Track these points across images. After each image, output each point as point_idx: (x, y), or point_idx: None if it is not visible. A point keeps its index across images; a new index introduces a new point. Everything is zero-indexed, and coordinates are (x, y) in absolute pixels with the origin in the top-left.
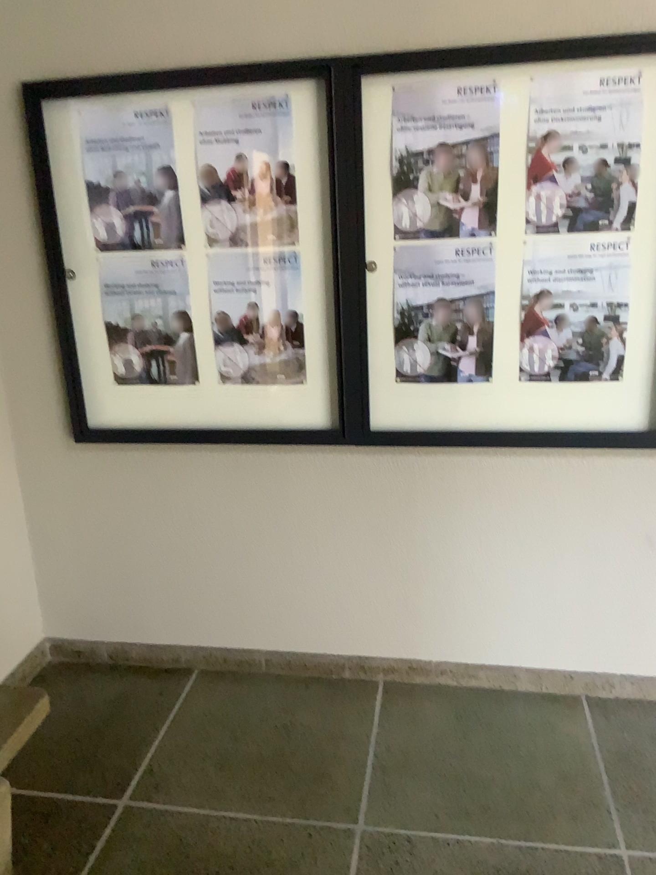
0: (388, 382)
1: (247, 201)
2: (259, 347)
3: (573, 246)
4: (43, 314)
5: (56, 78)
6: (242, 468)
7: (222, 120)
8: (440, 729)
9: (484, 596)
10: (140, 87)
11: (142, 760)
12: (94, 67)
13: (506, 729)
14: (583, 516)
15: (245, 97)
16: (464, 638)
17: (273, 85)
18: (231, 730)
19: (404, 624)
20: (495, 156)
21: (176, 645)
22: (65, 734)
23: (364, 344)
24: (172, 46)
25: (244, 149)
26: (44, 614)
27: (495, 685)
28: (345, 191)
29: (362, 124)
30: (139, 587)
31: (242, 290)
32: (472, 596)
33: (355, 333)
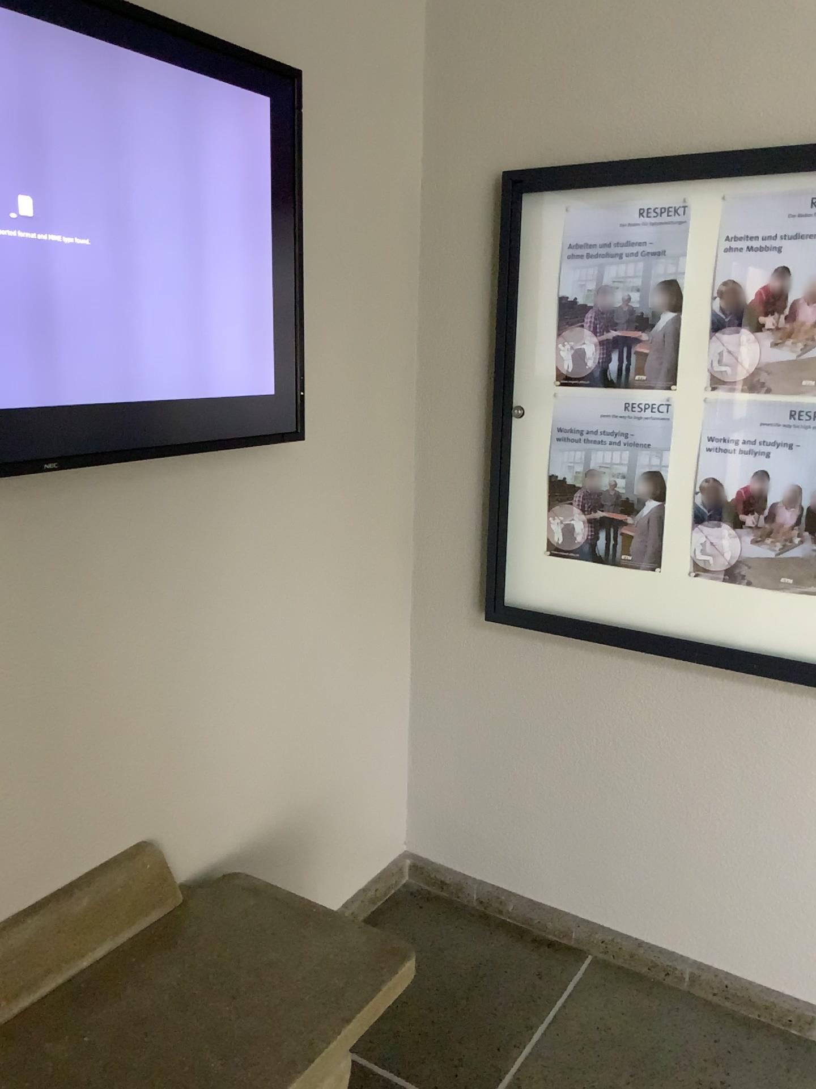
0: None
1: (777, 333)
2: (759, 535)
3: None
4: (474, 453)
5: (545, 166)
6: (703, 697)
7: (759, 222)
8: None
9: None
10: (651, 177)
11: (509, 1068)
12: (595, 152)
13: None
14: None
15: (801, 190)
16: None
17: None
18: (633, 1066)
19: None
20: None
21: (566, 911)
22: (414, 993)
23: None
24: (705, 123)
25: (785, 261)
26: (408, 823)
27: None
28: None
29: None
30: (531, 821)
31: (747, 453)
32: None
33: None
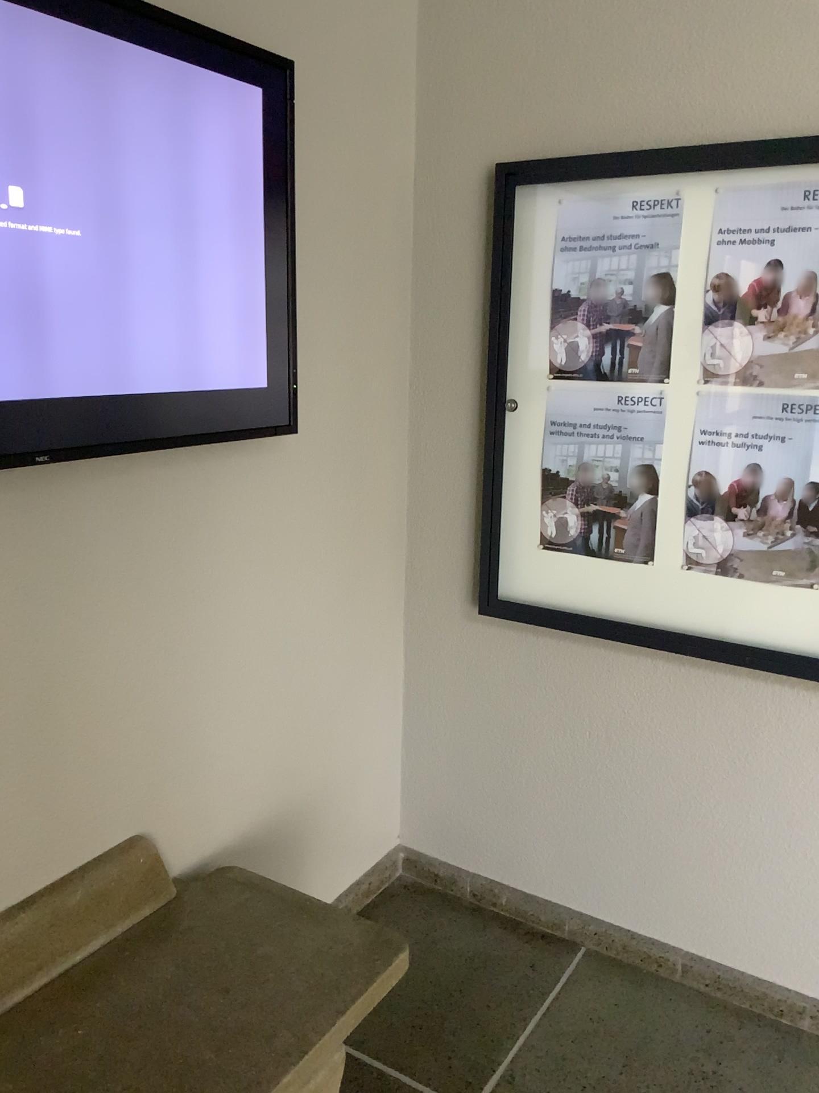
0: None
1: (769, 326)
2: (751, 528)
3: None
4: (467, 447)
5: (539, 158)
6: (695, 690)
7: (752, 215)
8: None
9: None
10: (645, 169)
11: (503, 1058)
12: (588, 145)
13: None
14: None
15: (793, 184)
16: None
17: None
18: (625, 1055)
19: None
20: None
21: (559, 903)
22: (408, 985)
23: None
24: (698, 115)
25: (777, 255)
26: (403, 816)
27: None
28: None
29: None
30: (525, 813)
31: (740, 446)
32: None
33: None
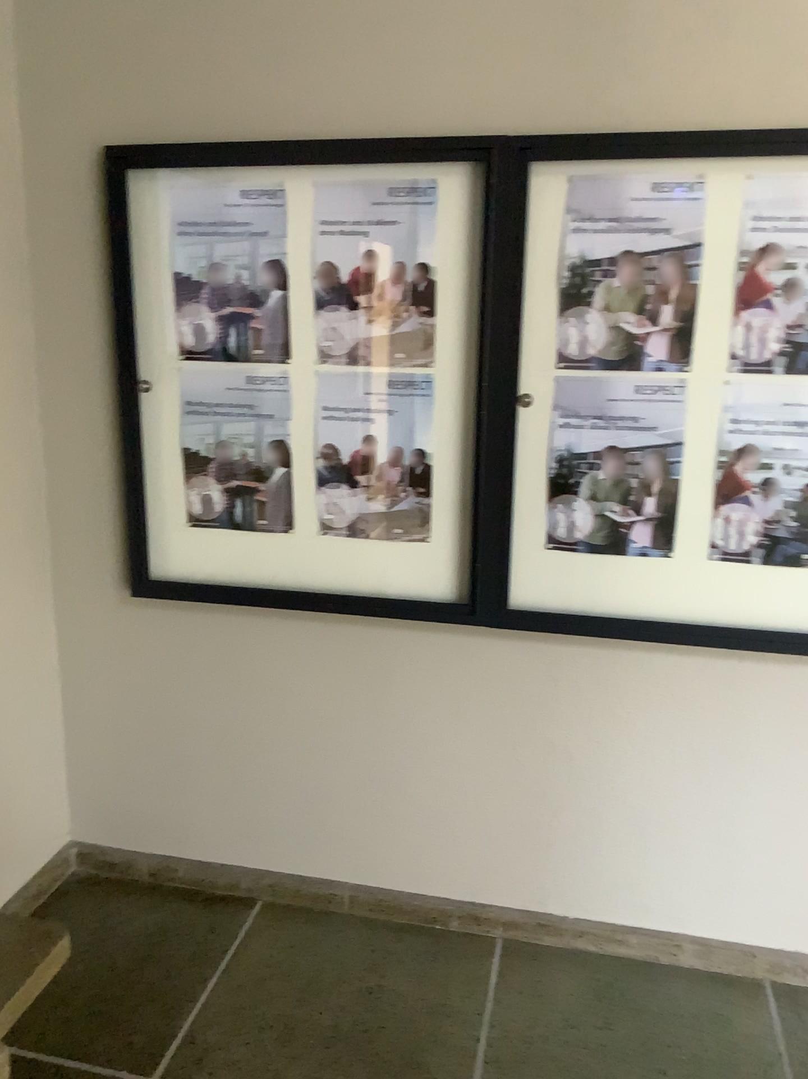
0: (536, 548)
1: (372, 308)
2: (374, 492)
3: (789, 392)
4: (105, 431)
5: (149, 144)
6: (340, 644)
7: (349, 207)
8: (577, 1014)
9: (644, 837)
10: (250, 161)
11: (184, 1022)
12: (196, 134)
13: (666, 1021)
14: (783, 741)
15: (380, 180)
16: (614, 889)
17: (418, 168)
18: (301, 990)
19: (536, 864)
20: (694, 272)
21: (236, 865)
22: (86, 976)
23: (508, 497)
24: (294, 113)
25: (373, 244)
26: (73, 811)
27: (650, 957)
28: (499, 304)
29: (526, 221)
30: (196, 785)
31: (357, 418)
32: (627, 834)
33: (499, 483)
